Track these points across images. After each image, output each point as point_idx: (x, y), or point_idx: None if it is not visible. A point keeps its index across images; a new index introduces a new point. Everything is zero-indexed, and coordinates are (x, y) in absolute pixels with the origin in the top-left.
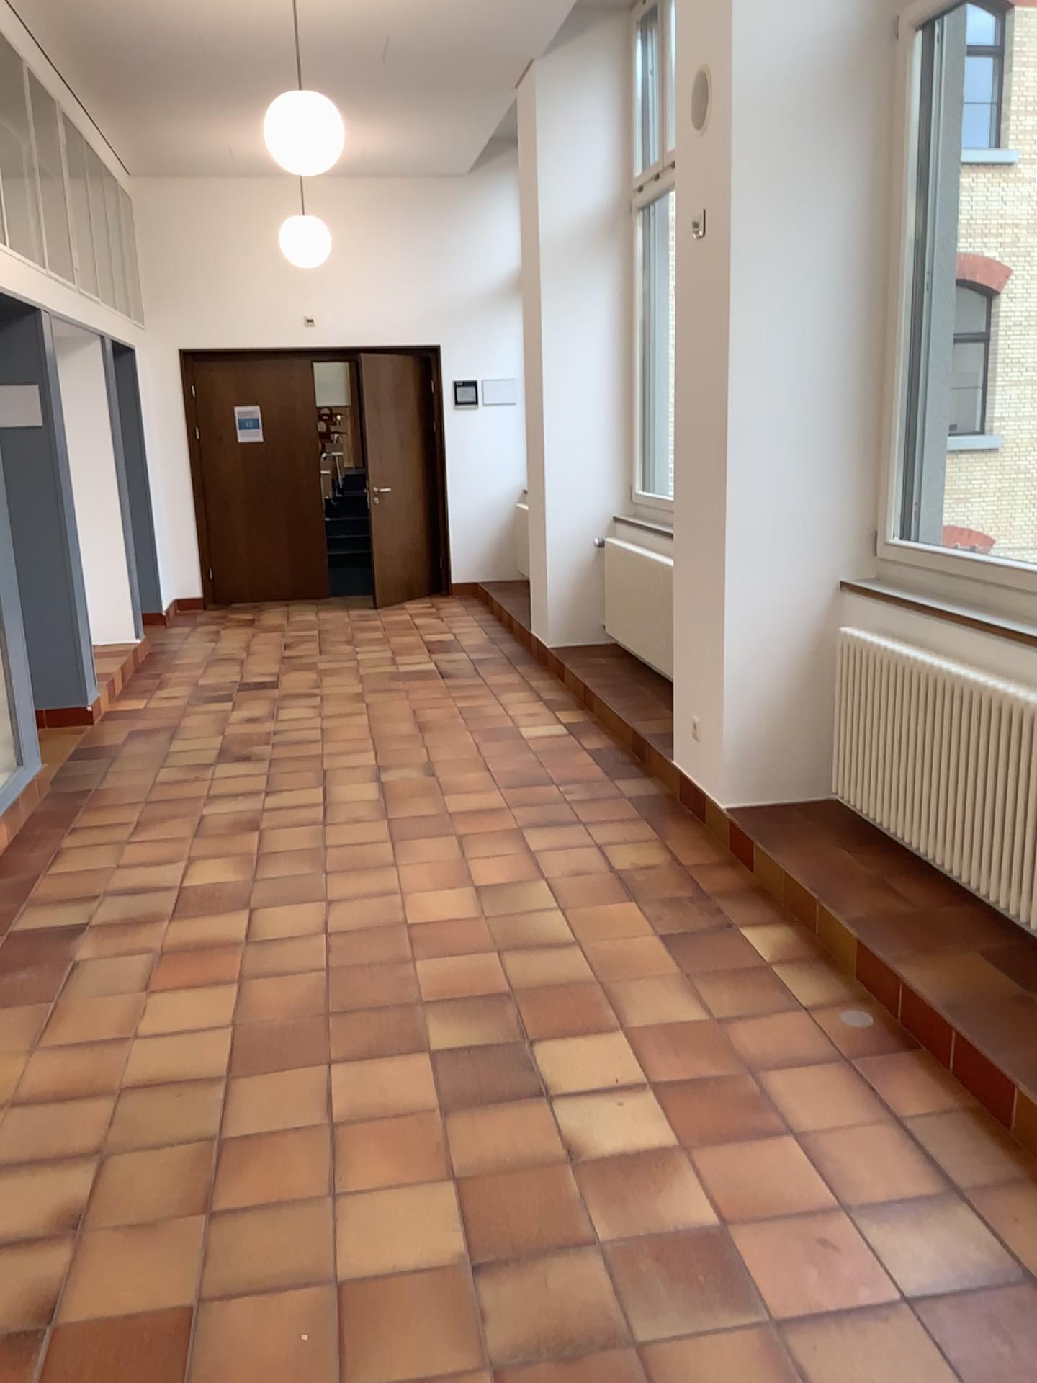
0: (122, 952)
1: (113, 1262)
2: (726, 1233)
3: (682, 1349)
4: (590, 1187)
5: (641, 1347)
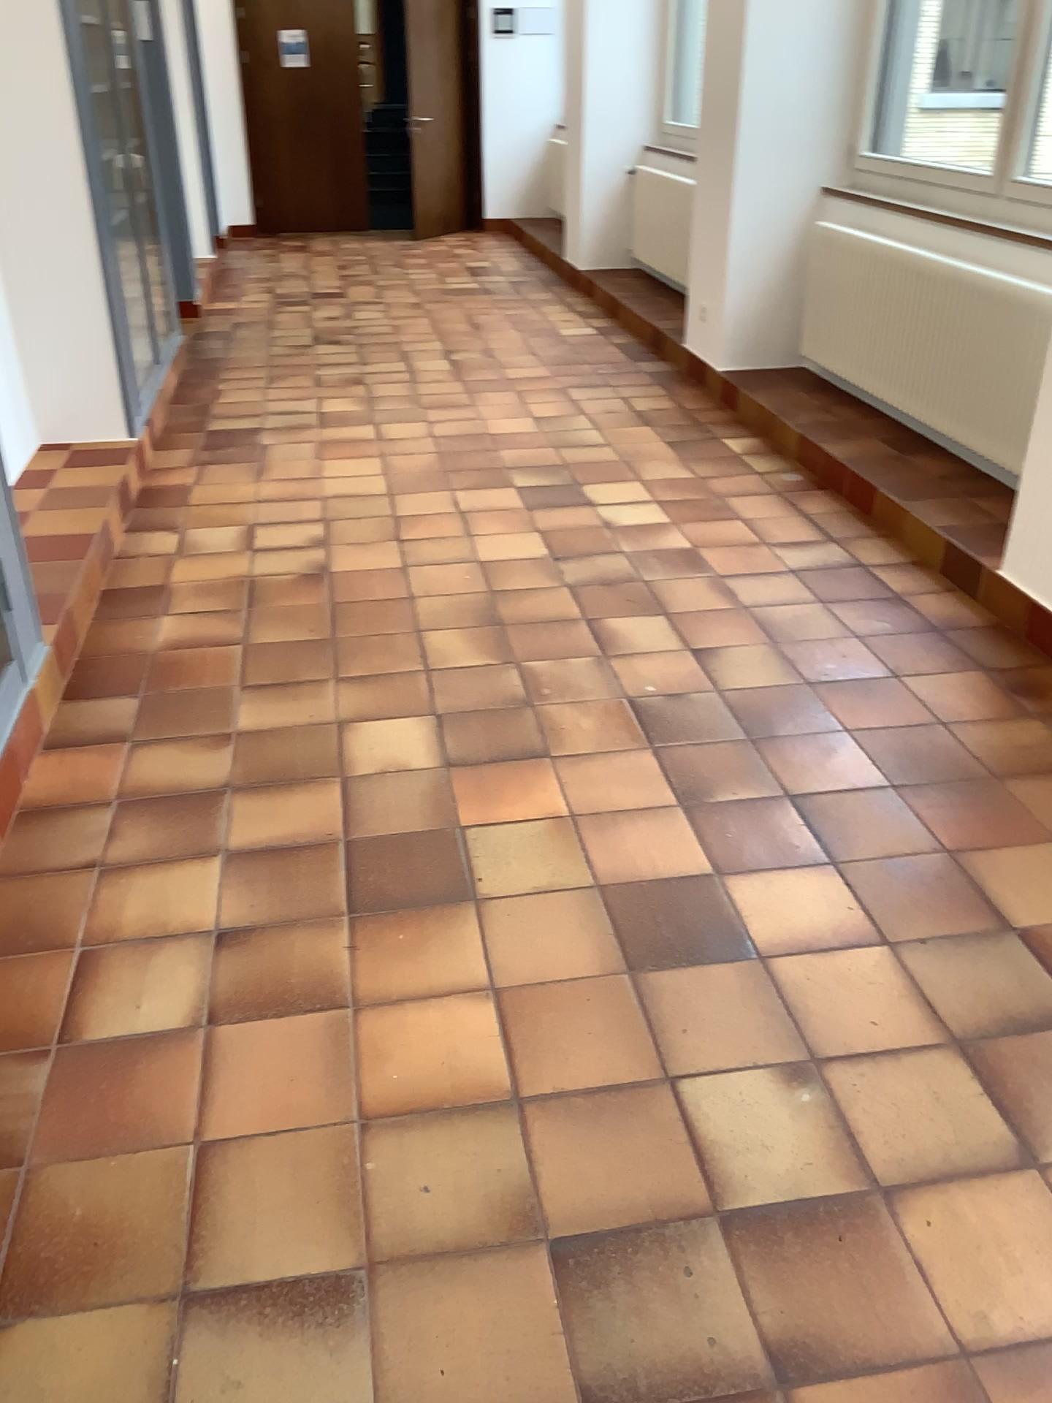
0: (293, 440)
1: (350, 553)
2: (697, 549)
3: (669, 583)
4: (619, 535)
5: (647, 581)
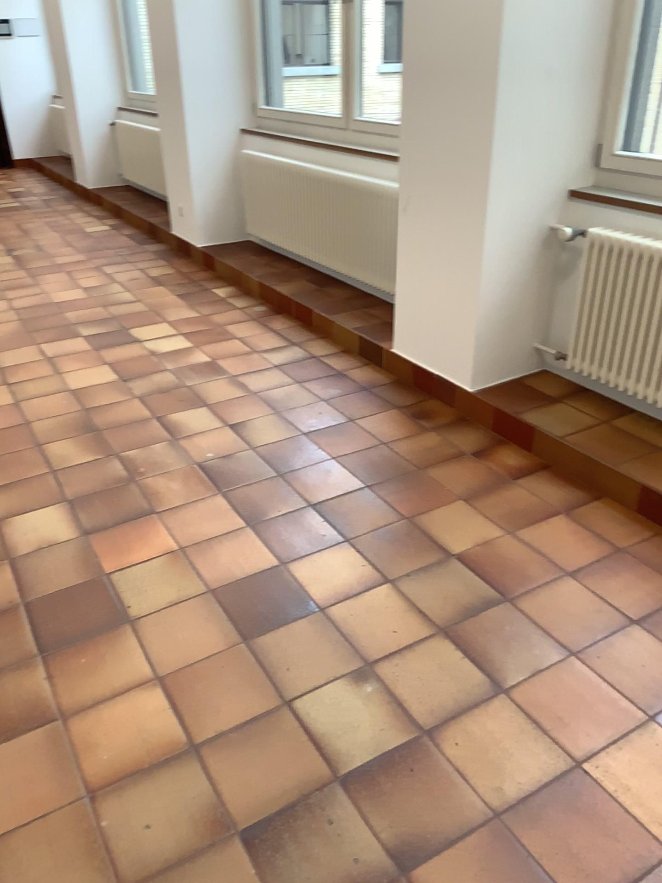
0: None
1: None
2: (213, 361)
3: (201, 385)
4: (161, 359)
5: (187, 386)
